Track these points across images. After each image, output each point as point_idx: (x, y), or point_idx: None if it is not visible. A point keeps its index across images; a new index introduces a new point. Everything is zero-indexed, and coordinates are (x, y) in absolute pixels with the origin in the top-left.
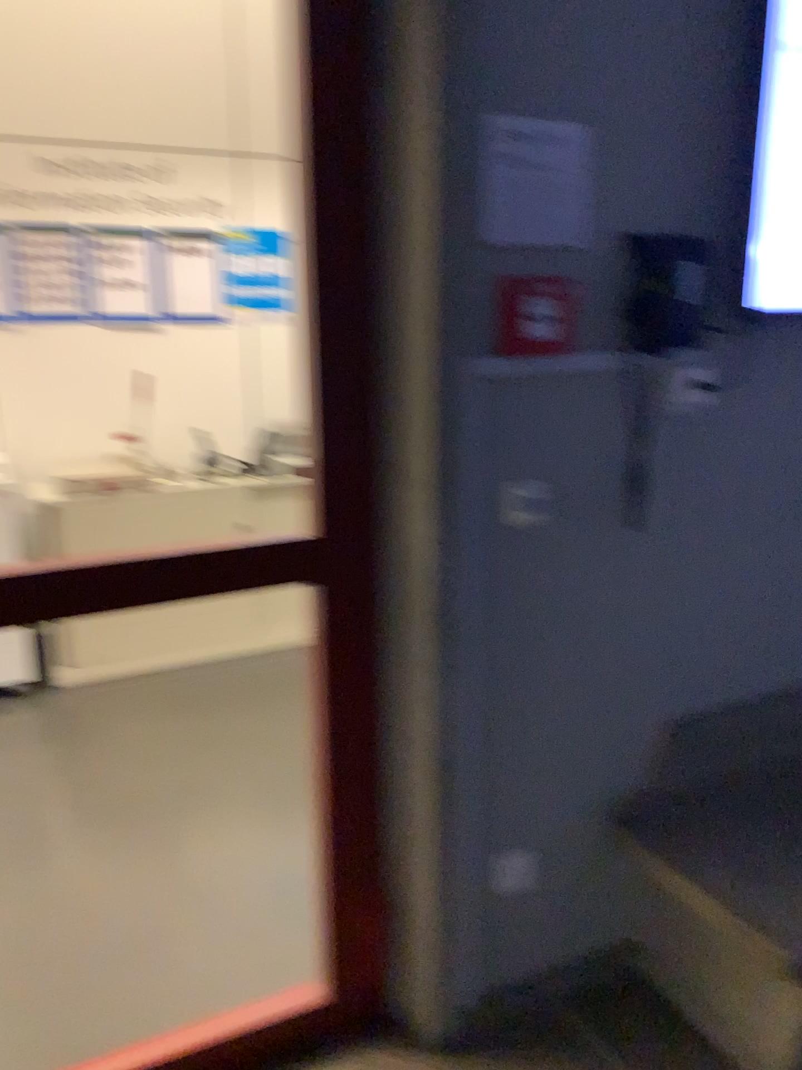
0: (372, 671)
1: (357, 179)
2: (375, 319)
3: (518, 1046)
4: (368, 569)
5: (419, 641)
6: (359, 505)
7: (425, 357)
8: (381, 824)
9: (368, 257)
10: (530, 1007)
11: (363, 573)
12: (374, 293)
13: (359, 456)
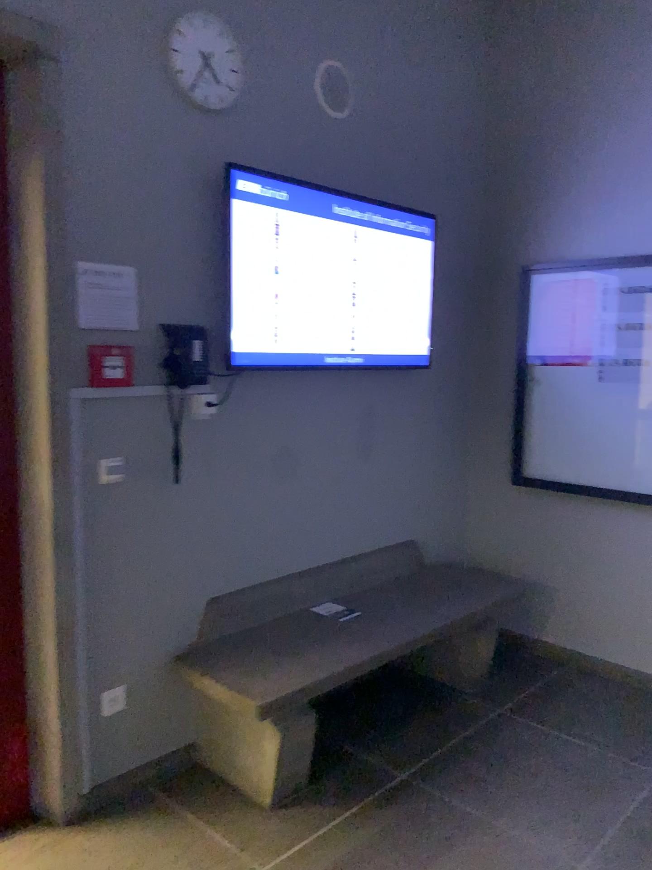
0: (17, 576)
1: (3, 291)
2: (14, 367)
3: (119, 811)
4: (13, 513)
5: (46, 553)
6: (6, 475)
7: (45, 388)
8: (24, 676)
9: (10, 333)
10: (128, 790)
11: (10, 515)
12: (14, 353)
13: (6, 445)
